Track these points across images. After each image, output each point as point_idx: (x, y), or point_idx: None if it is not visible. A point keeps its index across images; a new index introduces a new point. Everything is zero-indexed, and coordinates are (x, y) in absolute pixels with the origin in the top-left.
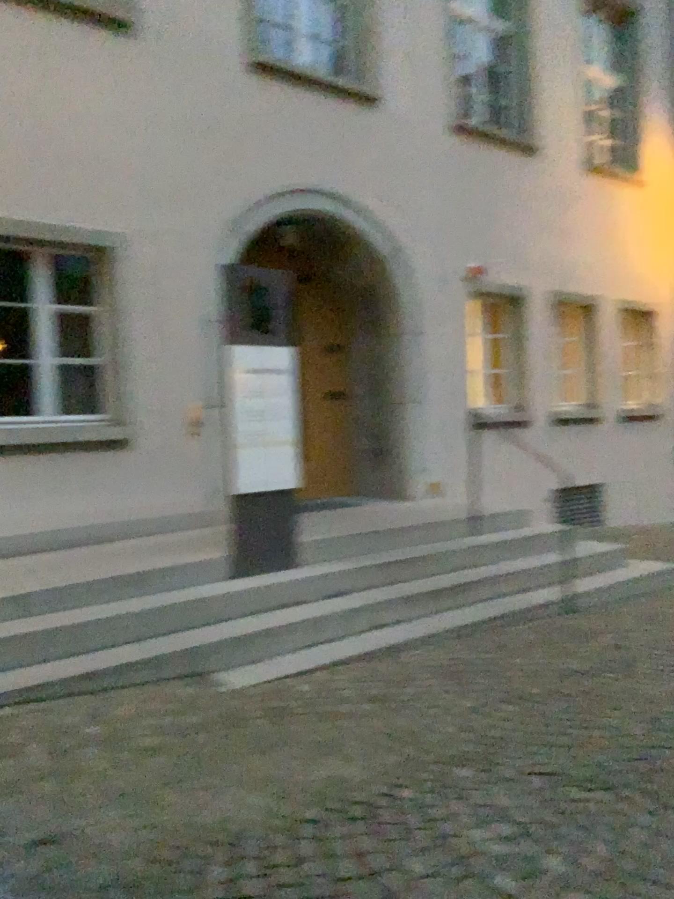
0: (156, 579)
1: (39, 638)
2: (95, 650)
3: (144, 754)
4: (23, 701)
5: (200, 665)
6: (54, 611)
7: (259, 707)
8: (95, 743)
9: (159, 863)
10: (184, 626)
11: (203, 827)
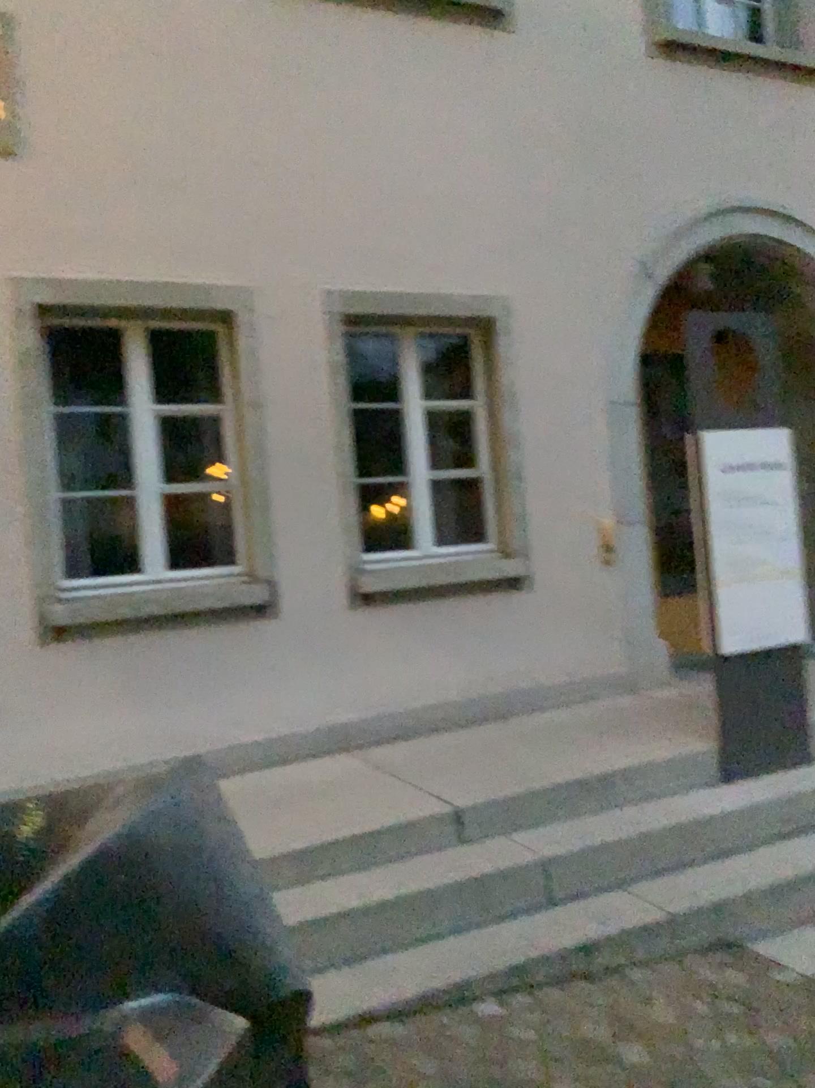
0: (621, 784)
1: (489, 879)
2: (574, 902)
3: None
4: (507, 992)
5: (733, 931)
6: (498, 837)
7: None
8: None
9: None
10: (685, 860)
11: None
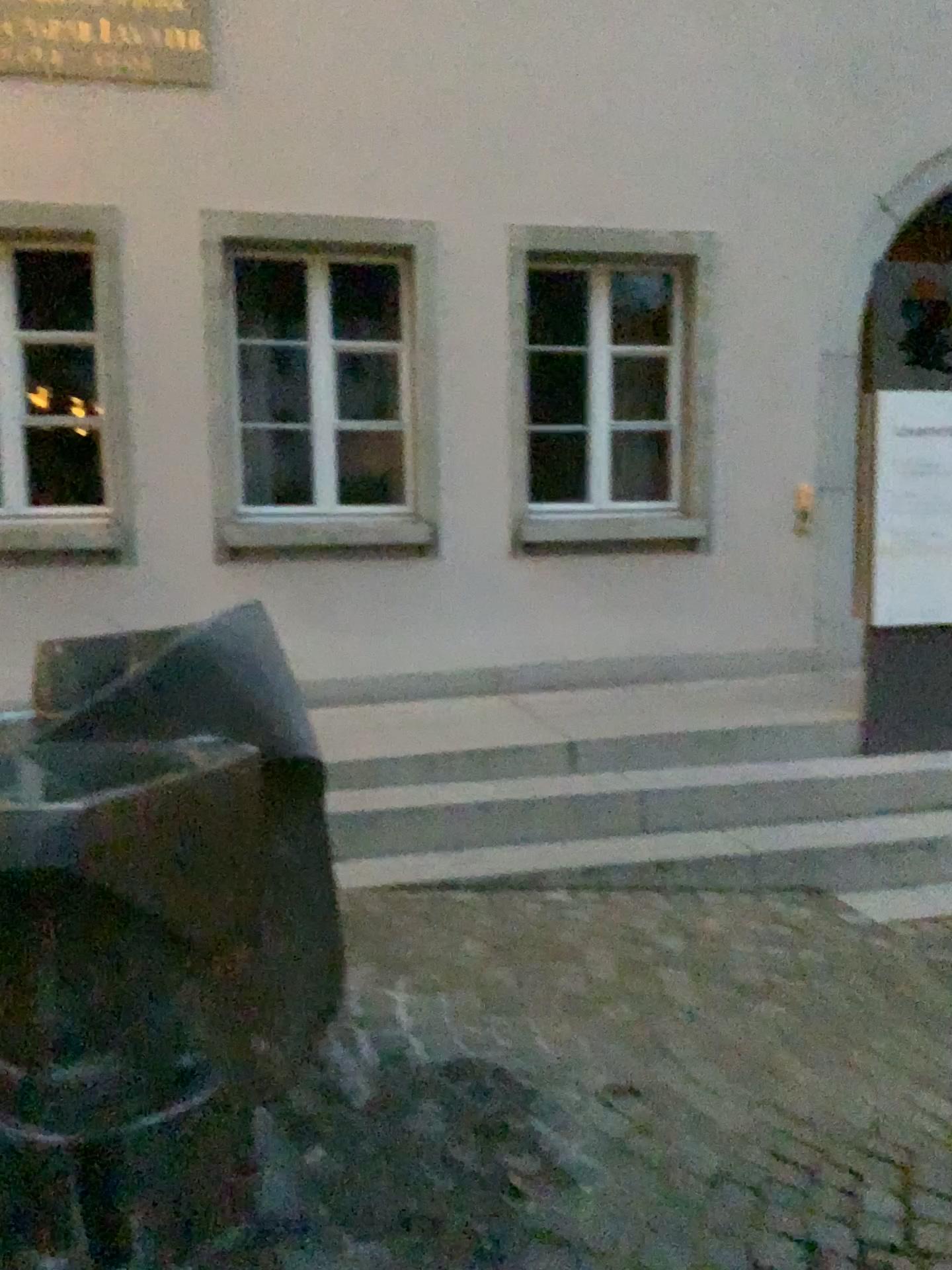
0: (746, 741)
1: (590, 806)
2: (664, 833)
3: (747, 996)
4: (574, 889)
5: (815, 877)
6: (608, 772)
7: (917, 957)
8: (677, 966)
9: (793, 1168)
10: (789, 814)
11: (852, 1129)
